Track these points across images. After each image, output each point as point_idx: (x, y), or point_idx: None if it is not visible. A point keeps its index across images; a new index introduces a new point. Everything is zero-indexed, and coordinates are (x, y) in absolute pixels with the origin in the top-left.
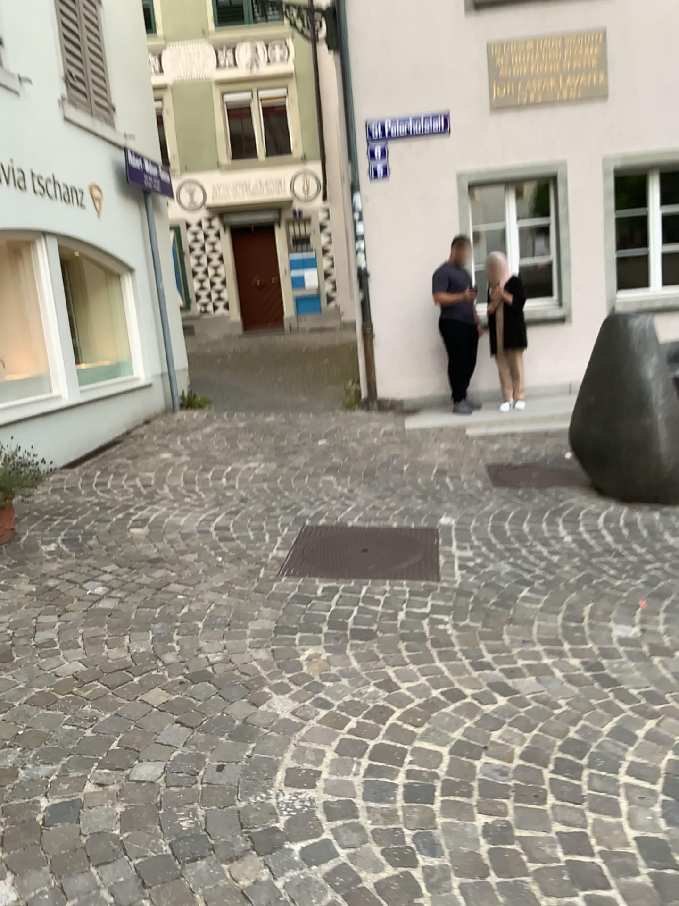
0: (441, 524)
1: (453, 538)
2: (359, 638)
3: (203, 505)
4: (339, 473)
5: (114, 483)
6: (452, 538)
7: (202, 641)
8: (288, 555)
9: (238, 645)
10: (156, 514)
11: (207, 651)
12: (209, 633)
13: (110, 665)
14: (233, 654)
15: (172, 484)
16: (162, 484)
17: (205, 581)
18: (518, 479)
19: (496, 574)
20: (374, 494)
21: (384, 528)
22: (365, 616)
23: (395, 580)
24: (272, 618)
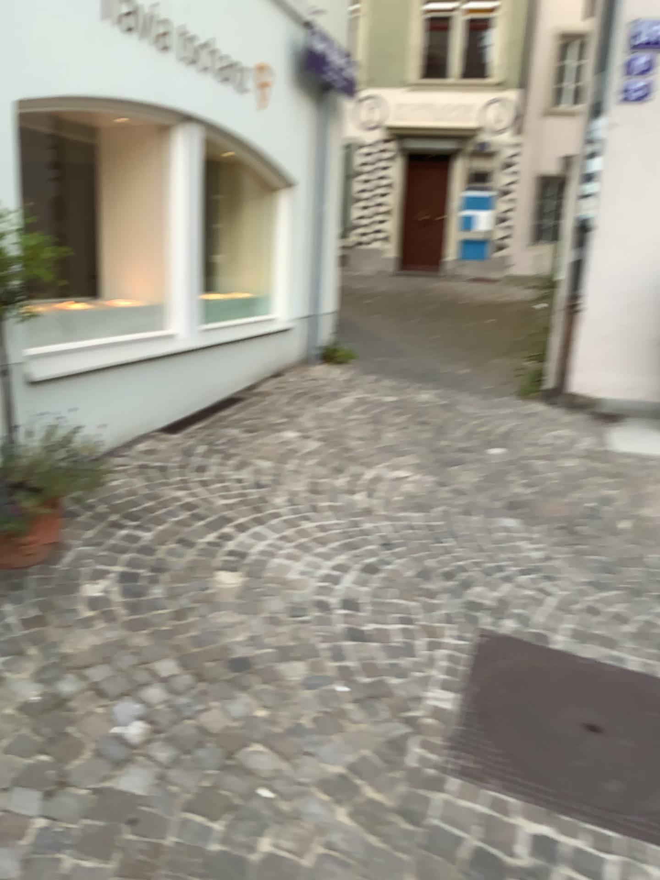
0: None
1: None
2: None
3: (329, 545)
4: (529, 519)
5: (216, 473)
6: None
7: None
8: (460, 713)
9: None
10: (260, 551)
11: None
12: None
13: None
14: None
15: (291, 490)
16: (279, 487)
17: (313, 755)
18: None
19: None
20: (588, 580)
21: (618, 675)
22: None
23: None
24: None
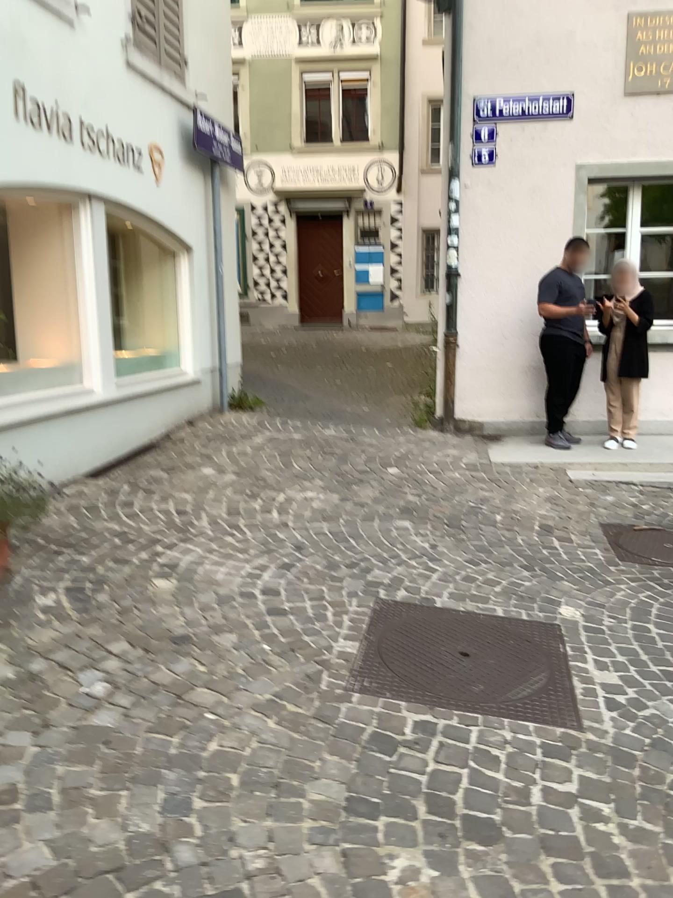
0: (564, 619)
1: (586, 647)
2: (479, 841)
3: (248, 552)
4: (419, 519)
5: (142, 506)
6: (584, 647)
7: (236, 821)
8: (360, 653)
9: (291, 837)
10: (188, 560)
11: (243, 847)
12: (247, 803)
13: (89, 866)
14: (284, 855)
15: (211, 514)
16: (200, 513)
17: (245, 689)
18: (649, 552)
19: (662, 725)
20: (466, 558)
21: (486, 618)
22: (482, 792)
23: (515, 717)
24: (342, 778)
